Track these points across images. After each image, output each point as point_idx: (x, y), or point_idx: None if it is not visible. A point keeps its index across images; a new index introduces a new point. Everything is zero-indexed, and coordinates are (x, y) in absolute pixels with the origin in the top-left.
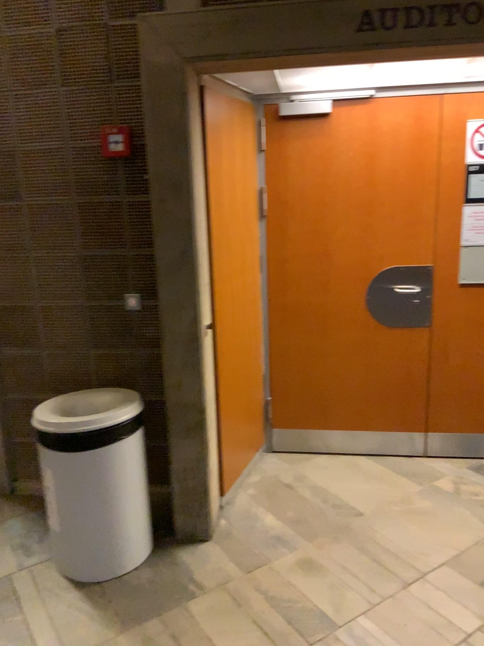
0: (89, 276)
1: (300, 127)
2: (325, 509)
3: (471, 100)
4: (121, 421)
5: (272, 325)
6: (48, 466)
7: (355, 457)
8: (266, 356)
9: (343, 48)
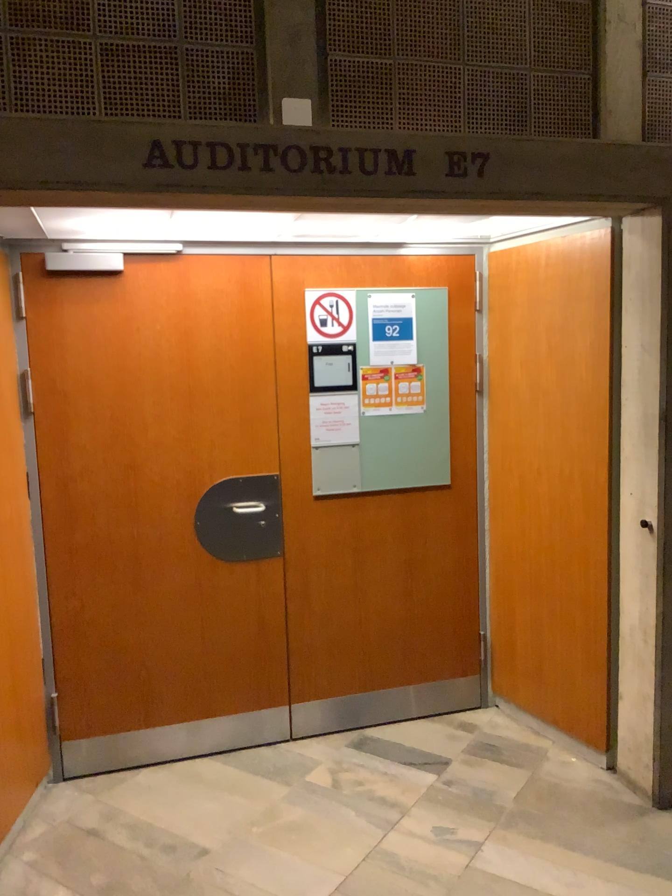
0: None
1: (77, 289)
2: (149, 861)
3: (305, 263)
4: None
5: (51, 580)
6: None
7: (193, 763)
8: (44, 629)
9: (122, 187)
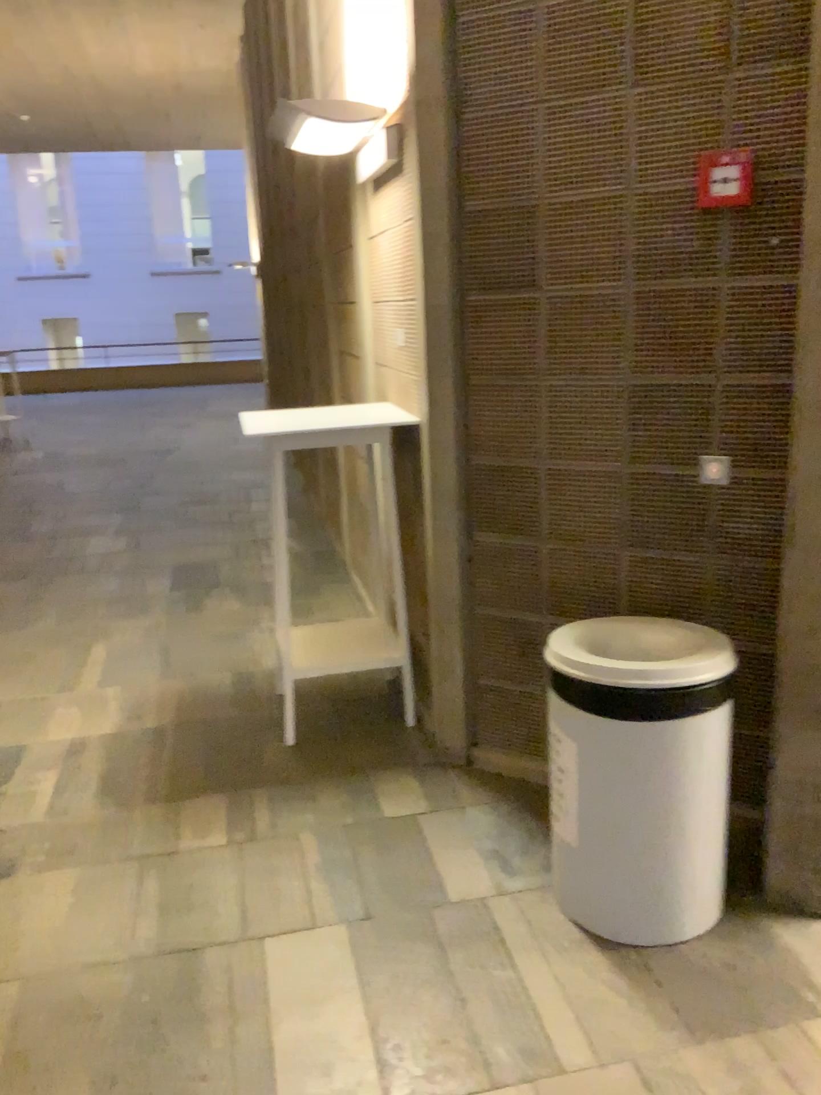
0: (640, 423)
1: None
2: None
3: None
4: (705, 680)
5: None
6: (570, 735)
7: None
8: None
9: None
